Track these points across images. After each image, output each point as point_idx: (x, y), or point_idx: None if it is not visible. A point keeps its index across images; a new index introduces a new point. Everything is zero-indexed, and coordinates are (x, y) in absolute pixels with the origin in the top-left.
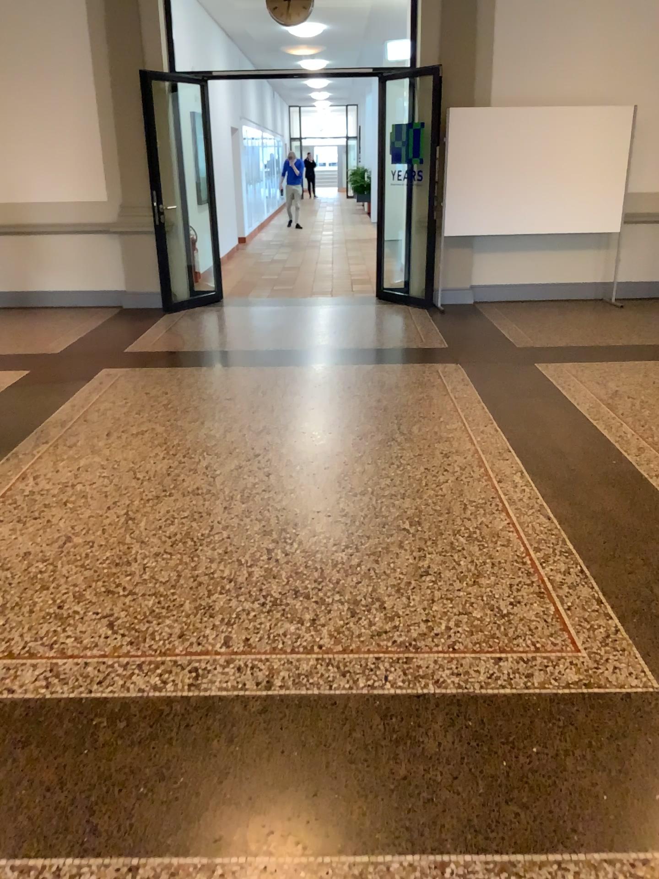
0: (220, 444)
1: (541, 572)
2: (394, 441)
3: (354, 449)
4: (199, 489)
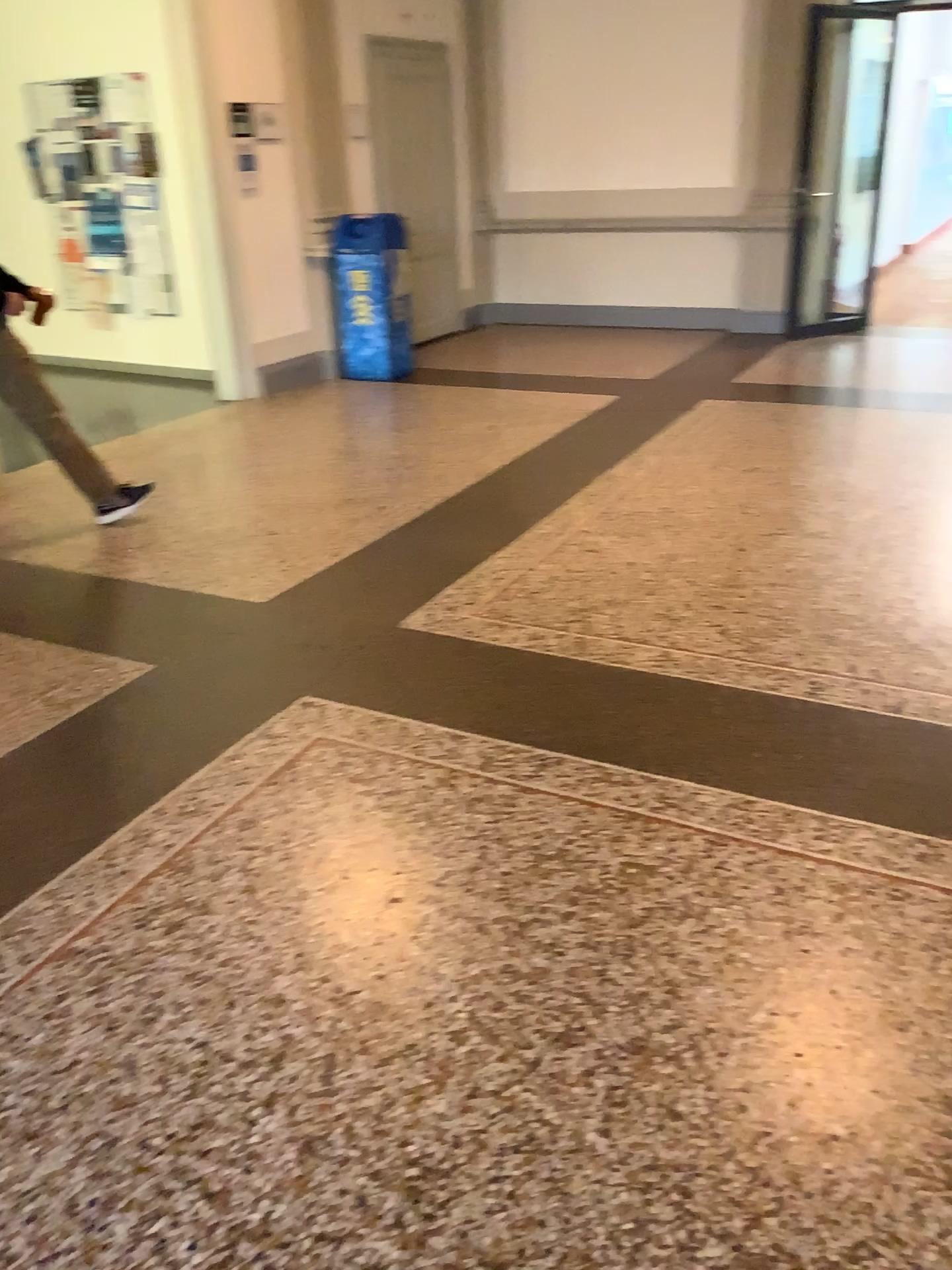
0: (852, 490)
1: None
2: None
3: None
4: (823, 531)
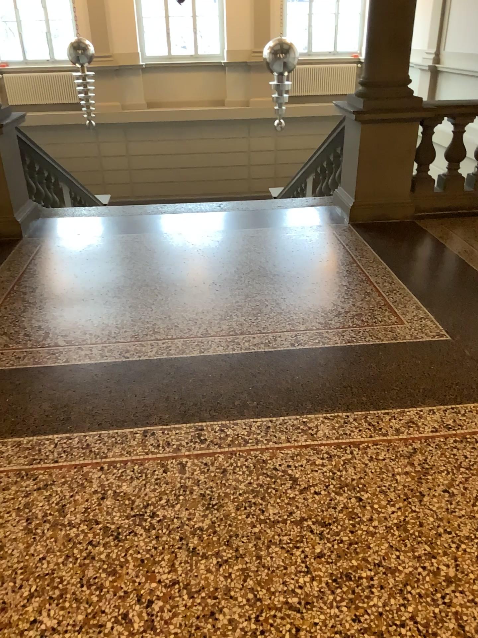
0: None
1: None
2: None
3: None
4: None
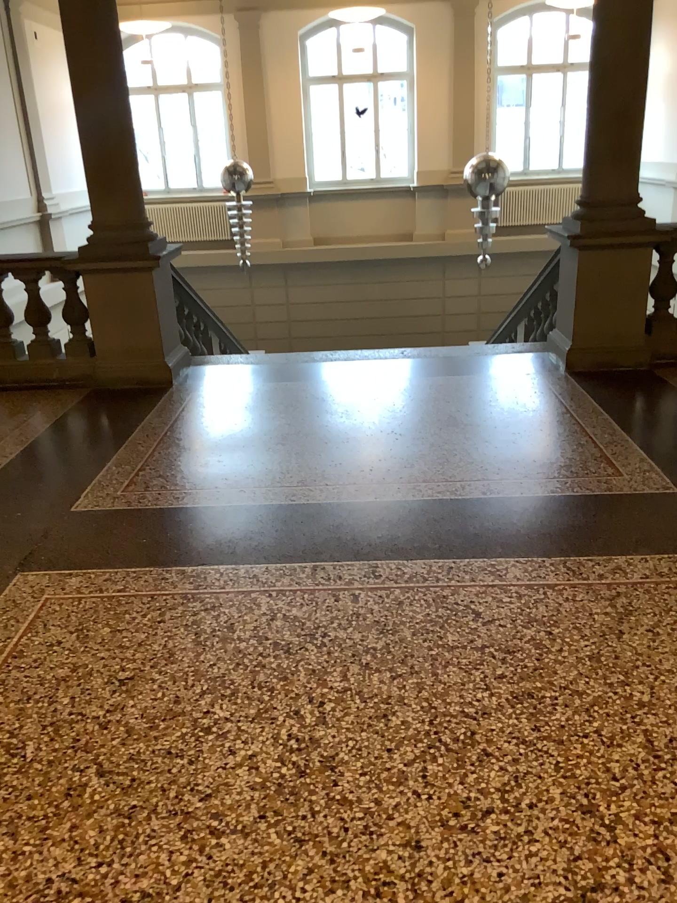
0: None
1: None
2: None
3: None
4: None
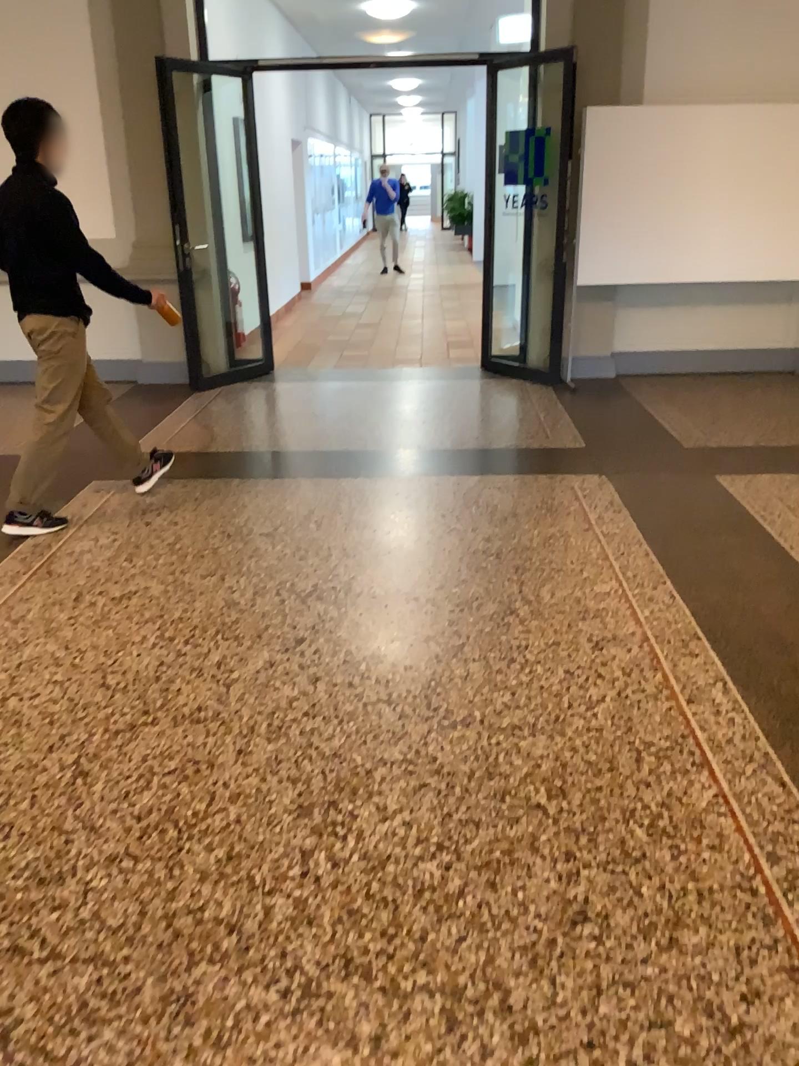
0: (245, 620)
1: (790, 919)
2: (515, 617)
3: (453, 633)
4: (202, 711)
